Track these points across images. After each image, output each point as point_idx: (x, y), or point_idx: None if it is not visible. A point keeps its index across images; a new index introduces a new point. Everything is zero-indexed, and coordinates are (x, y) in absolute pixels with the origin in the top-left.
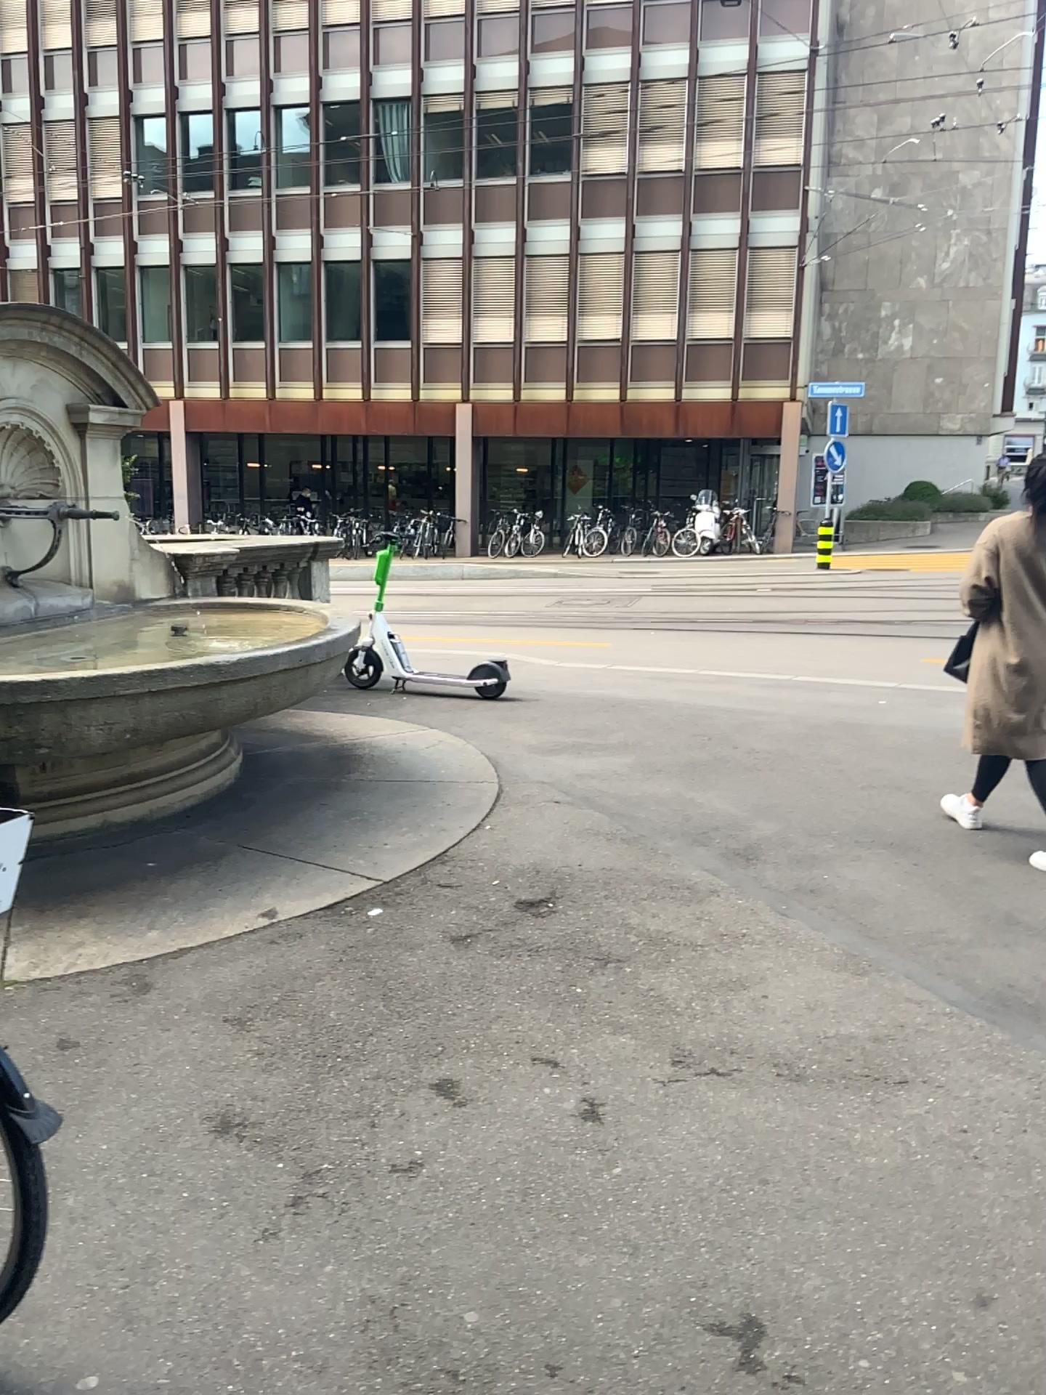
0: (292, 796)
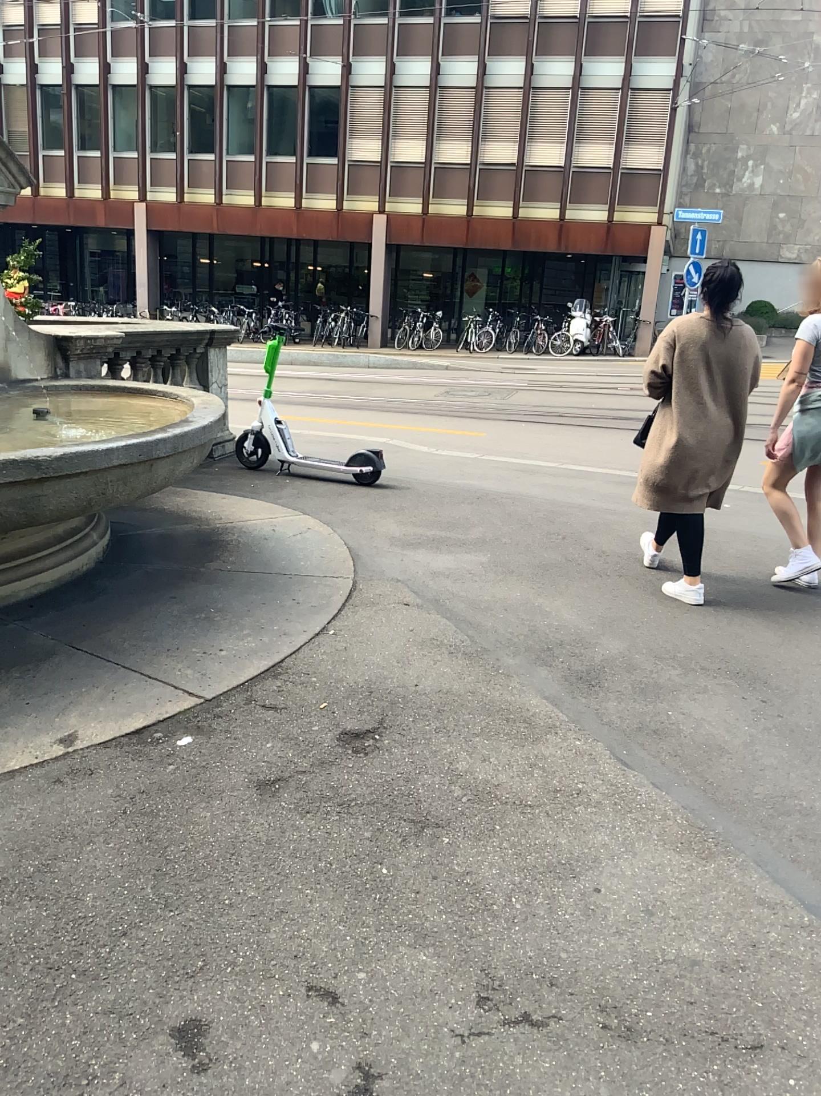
0: (146, 582)
